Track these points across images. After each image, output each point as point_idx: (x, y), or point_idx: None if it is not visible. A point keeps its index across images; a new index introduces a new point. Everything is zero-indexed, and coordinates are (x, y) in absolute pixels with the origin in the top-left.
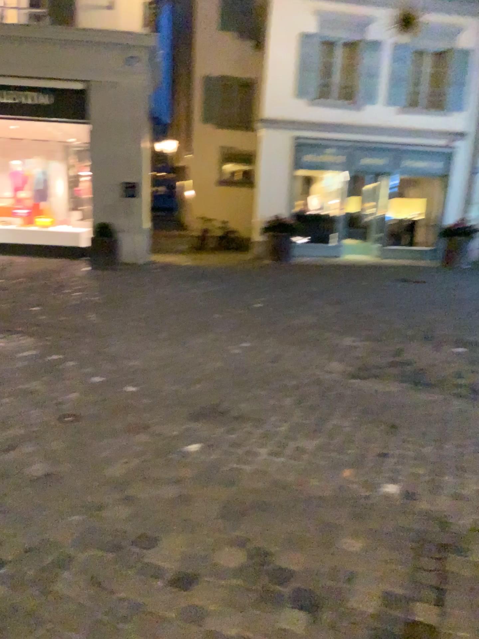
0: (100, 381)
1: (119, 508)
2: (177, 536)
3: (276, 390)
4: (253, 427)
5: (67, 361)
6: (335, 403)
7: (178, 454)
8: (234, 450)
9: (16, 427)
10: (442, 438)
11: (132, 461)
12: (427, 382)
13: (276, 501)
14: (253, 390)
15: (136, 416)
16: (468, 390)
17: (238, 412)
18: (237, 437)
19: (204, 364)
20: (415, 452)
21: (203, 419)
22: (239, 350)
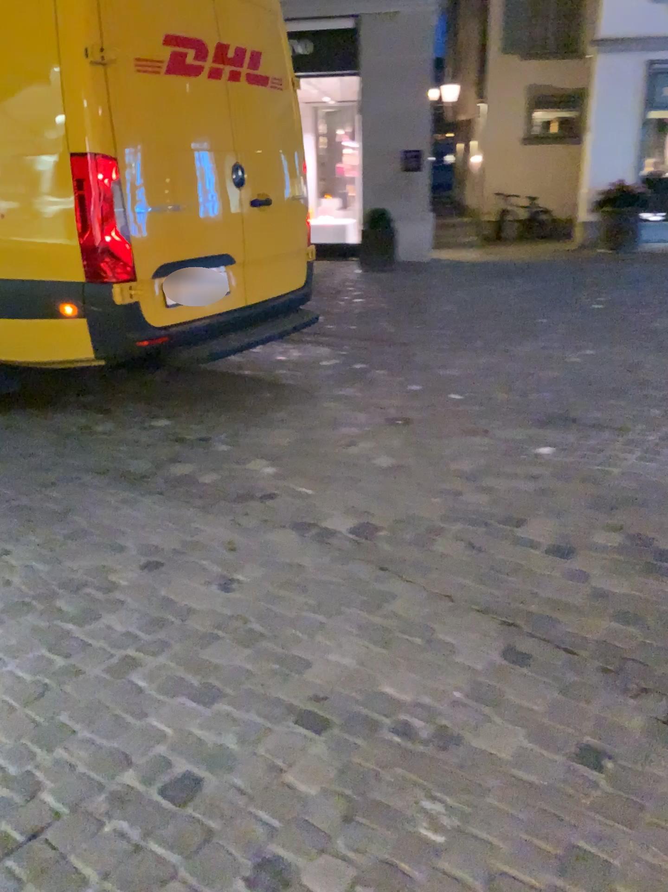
0: (422, 388)
1: (480, 495)
2: (547, 518)
3: (637, 400)
4: (614, 434)
5: (377, 369)
6: None
7: (531, 454)
8: (595, 453)
9: (350, 427)
10: None
11: (481, 459)
12: None
13: (652, 498)
14: (607, 399)
15: (473, 420)
16: None
17: (592, 420)
18: (596, 442)
19: (539, 372)
20: None
21: (551, 425)
22: (582, 358)
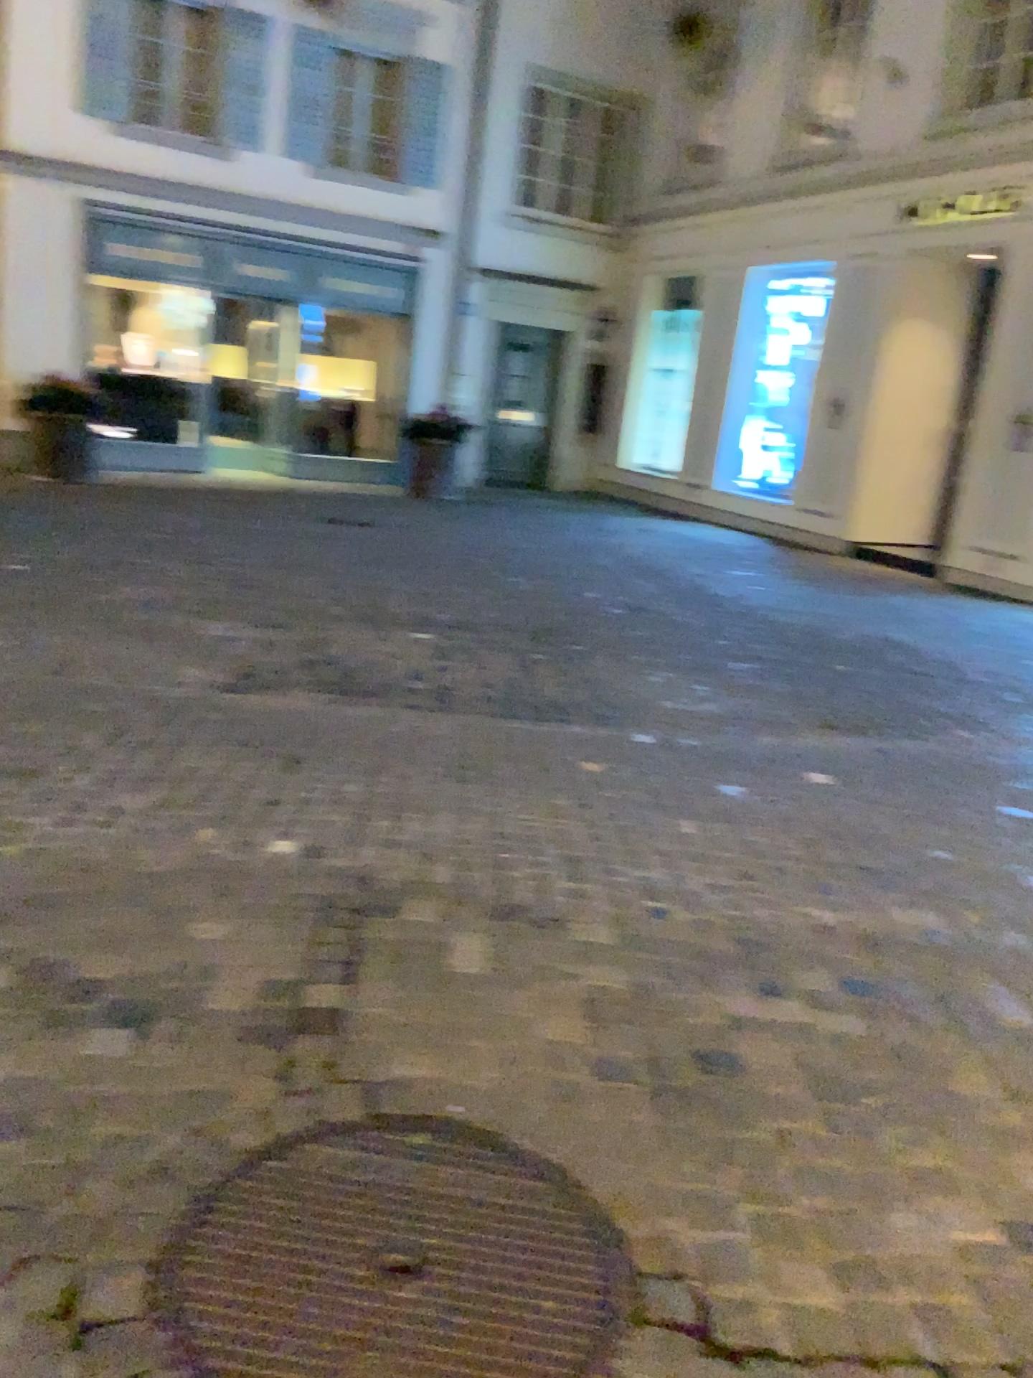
0: None
1: None
2: None
3: (67, 720)
4: (21, 784)
5: None
6: (188, 733)
7: None
8: None
9: None
10: (376, 771)
11: None
12: (361, 689)
13: (72, 890)
14: (17, 723)
15: None
16: (429, 698)
17: None
18: None
19: None
20: (328, 794)
21: None
22: None
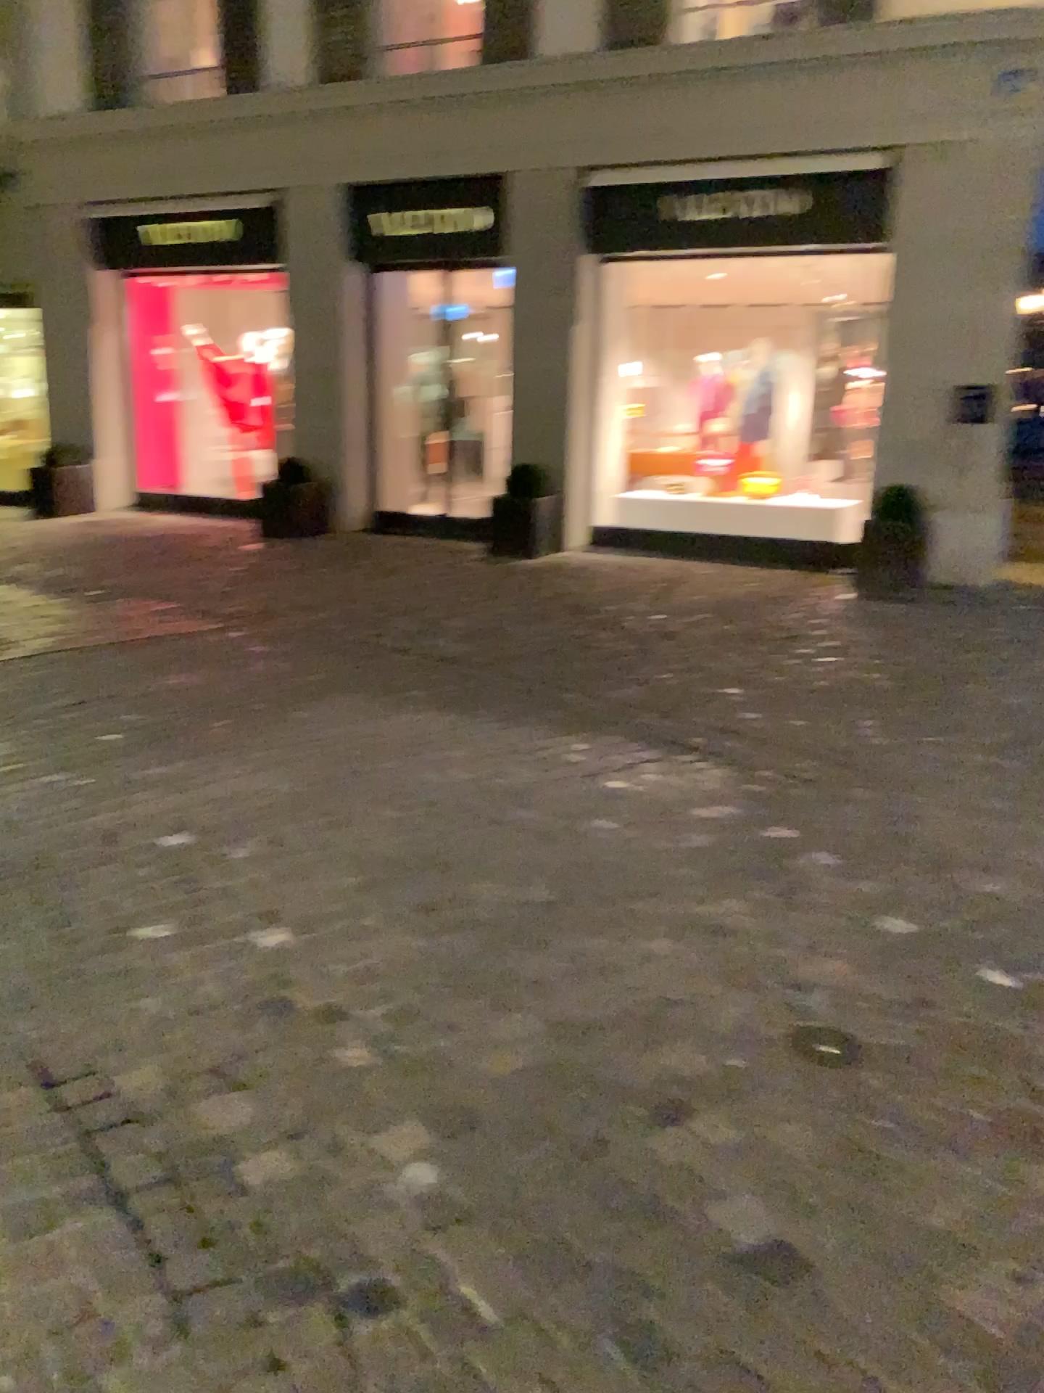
0: (910, 935)
1: None
2: None
3: None
4: None
5: (816, 852)
6: None
7: None
8: None
9: (688, 1048)
10: None
11: (1038, 1284)
12: None
13: None
14: None
15: (1032, 1089)
16: None
17: None
18: None
19: None
20: None
21: None
22: None
